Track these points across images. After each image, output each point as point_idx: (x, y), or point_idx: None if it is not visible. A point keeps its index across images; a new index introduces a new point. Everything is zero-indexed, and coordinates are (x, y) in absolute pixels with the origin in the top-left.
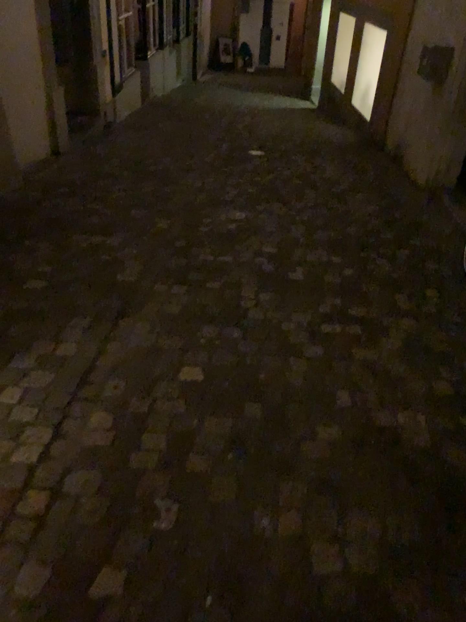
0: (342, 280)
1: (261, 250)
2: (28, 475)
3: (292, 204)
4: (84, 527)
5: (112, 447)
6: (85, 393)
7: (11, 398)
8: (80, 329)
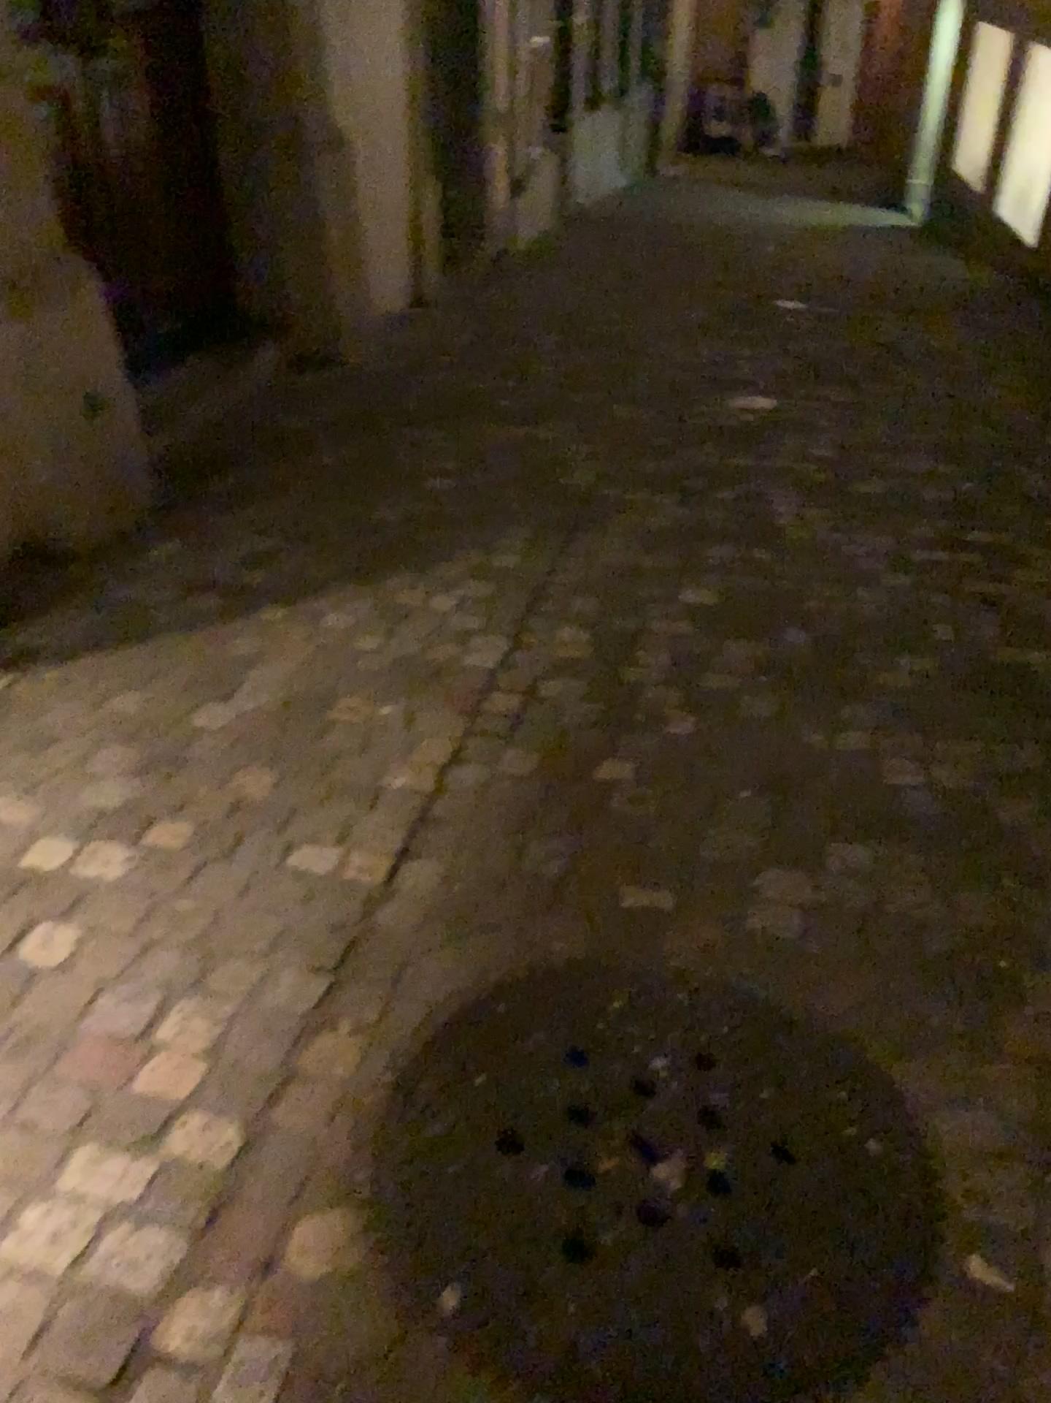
0: (950, 496)
1: (805, 451)
2: (491, 676)
3: (862, 388)
4: (575, 724)
5: (597, 657)
6: (546, 605)
7: (445, 605)
8: (522, 538)
